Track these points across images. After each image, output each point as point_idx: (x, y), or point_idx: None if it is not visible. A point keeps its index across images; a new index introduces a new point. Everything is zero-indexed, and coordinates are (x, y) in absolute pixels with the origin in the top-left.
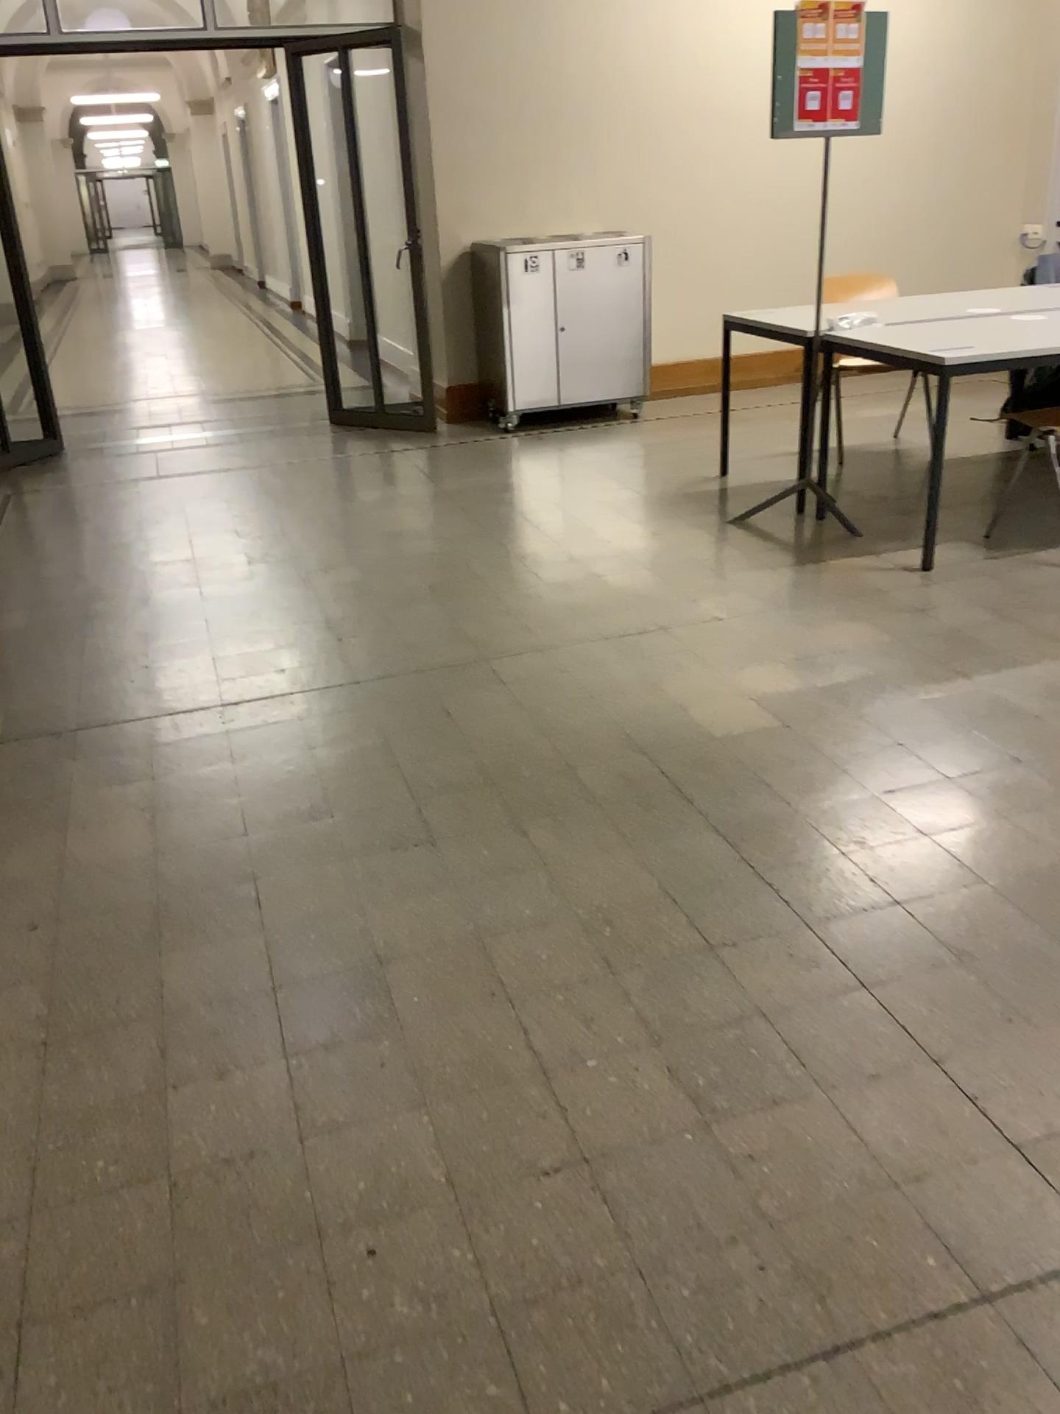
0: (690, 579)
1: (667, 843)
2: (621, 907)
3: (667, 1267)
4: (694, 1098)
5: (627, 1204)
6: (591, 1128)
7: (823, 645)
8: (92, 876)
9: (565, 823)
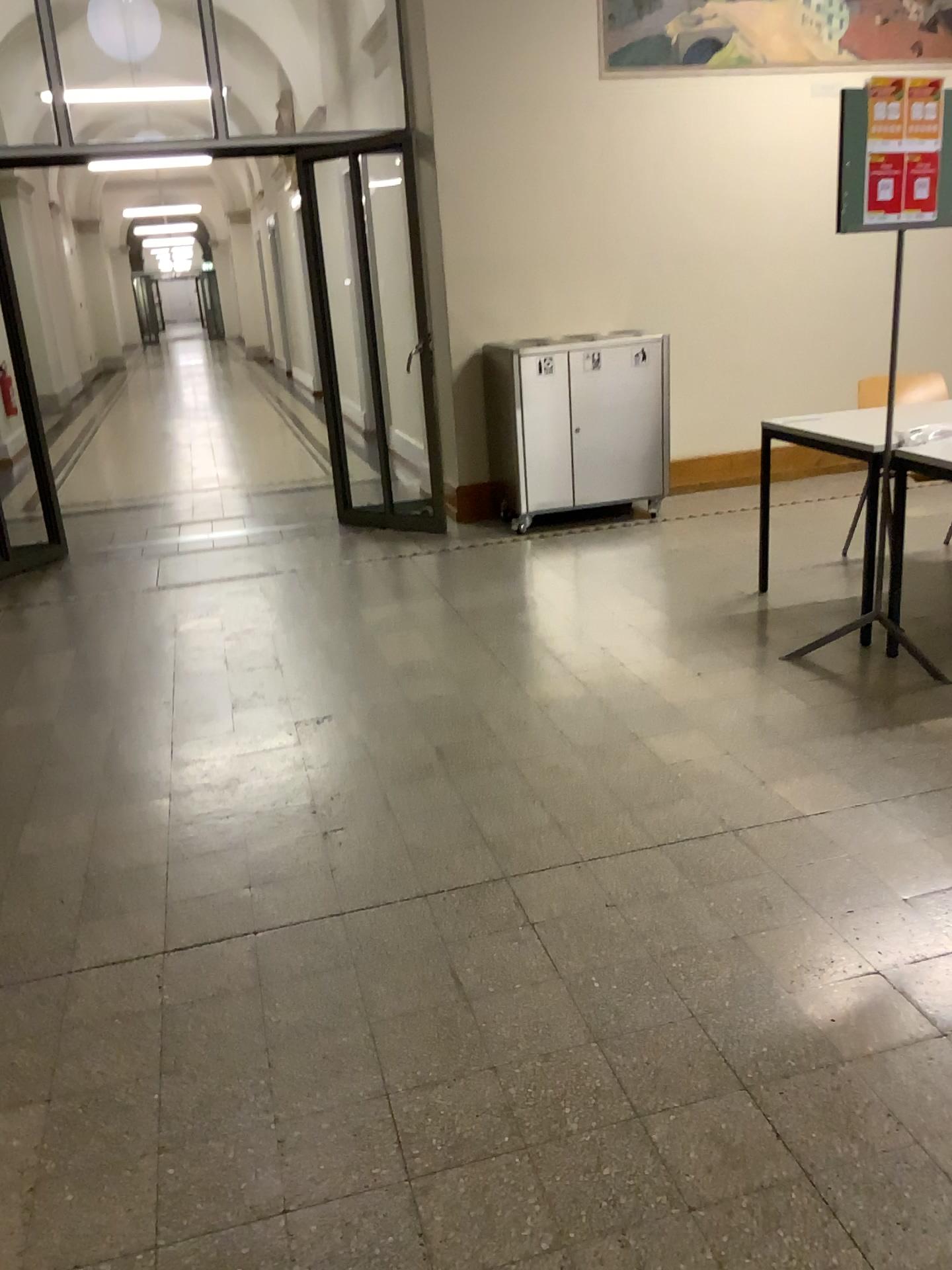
0: (753, 750)
1: None
2: None
3: None
4: None
5: None
6: None
7: (951, 869)
8: None
9: (638, 1260)
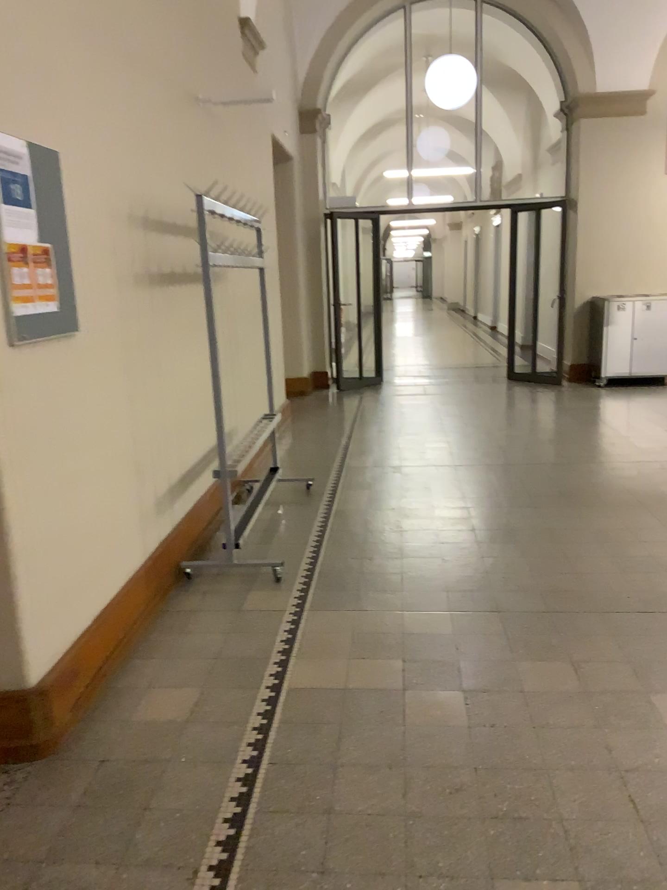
0: None
1: (631, 516)
2: (606, 529)
3: (596, 592)
4: (618, 567)
5: (587, 581)
6: (579, 567)
7: None
8: (411, 500)
9: (590, 507)
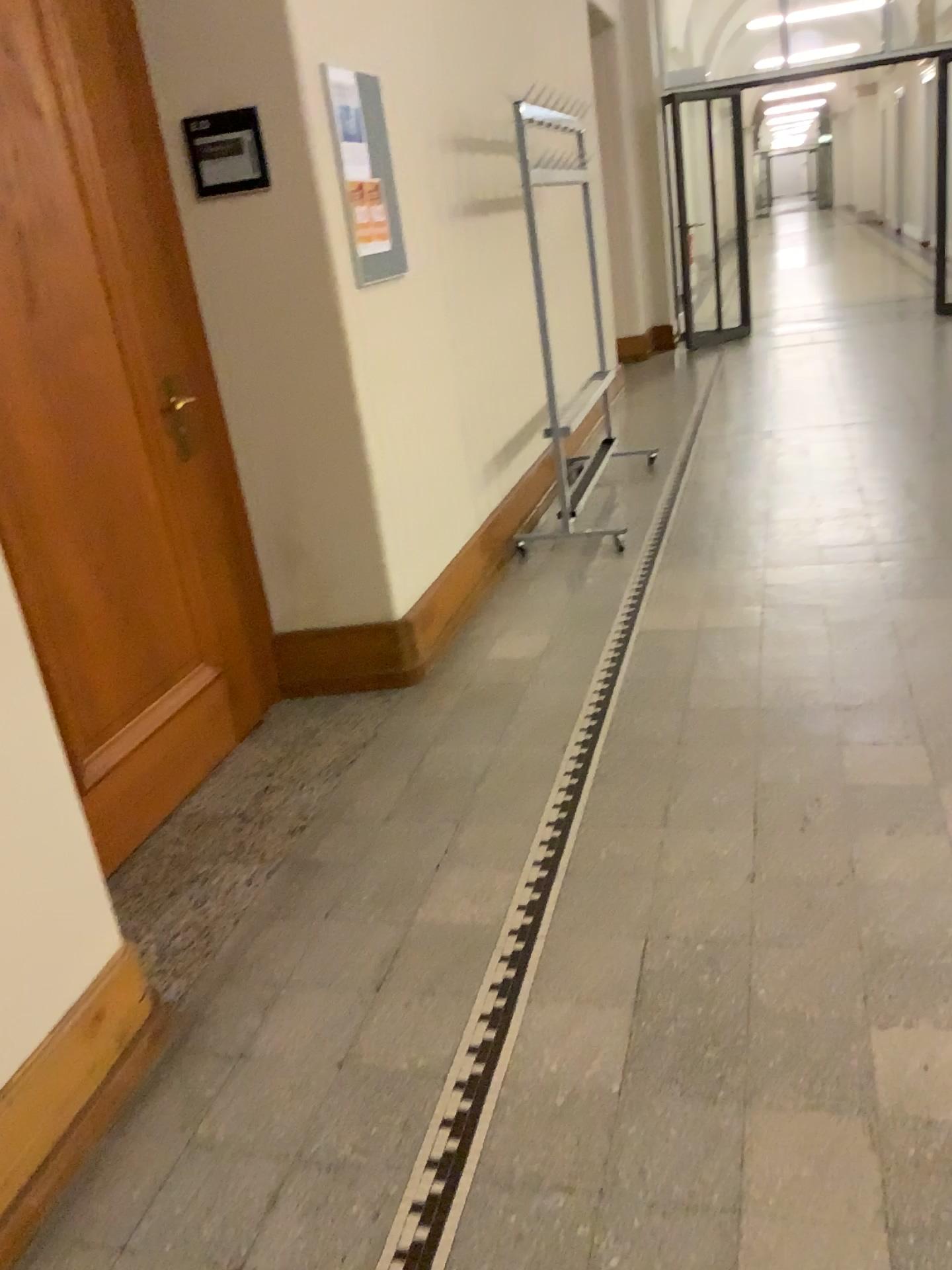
0: None
1: None
2: None
3: None
4: None
5: None
6: None
7: None
8: (784, 463)
9: None
